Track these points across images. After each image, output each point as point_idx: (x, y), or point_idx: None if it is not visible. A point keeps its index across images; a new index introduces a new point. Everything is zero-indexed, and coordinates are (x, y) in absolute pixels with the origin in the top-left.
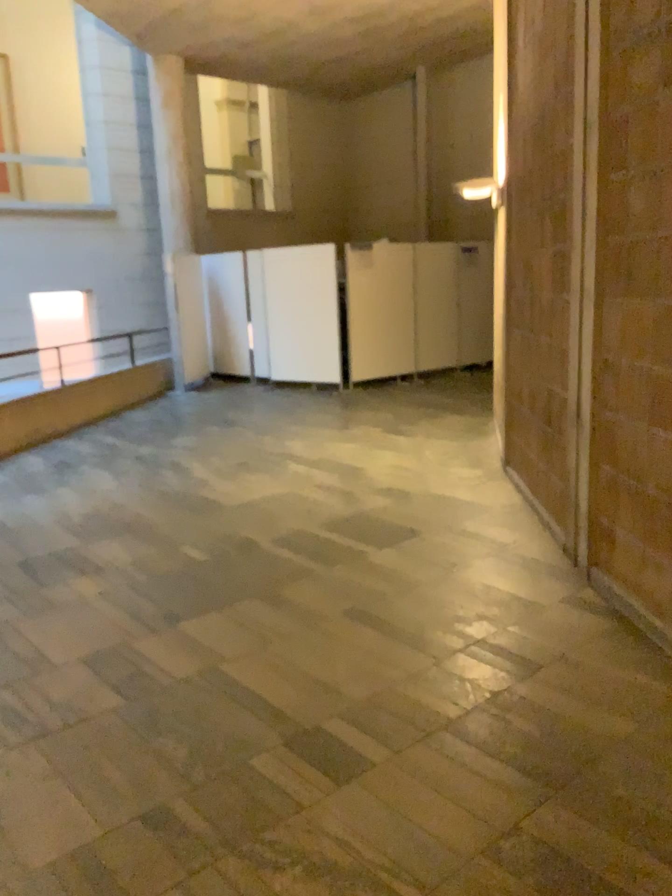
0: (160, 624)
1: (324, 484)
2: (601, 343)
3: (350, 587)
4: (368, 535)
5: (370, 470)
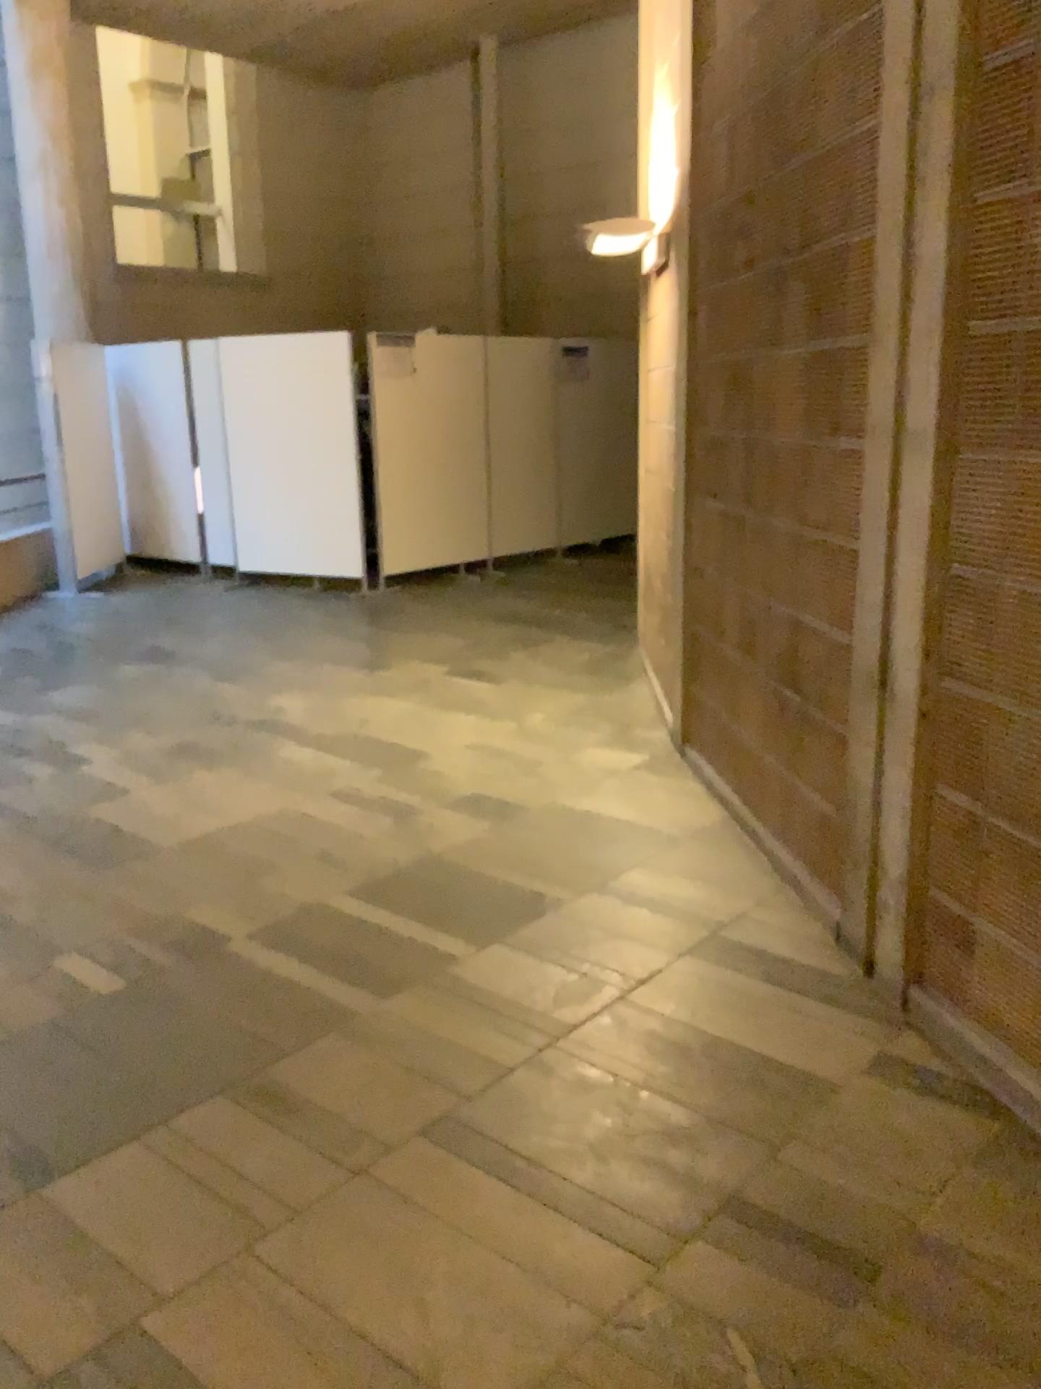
0: (1, 1196)
1: (354, 796)
2: (947, 546)
3: (430, 1057)
4: (453, 915)
5: (439, 761)
